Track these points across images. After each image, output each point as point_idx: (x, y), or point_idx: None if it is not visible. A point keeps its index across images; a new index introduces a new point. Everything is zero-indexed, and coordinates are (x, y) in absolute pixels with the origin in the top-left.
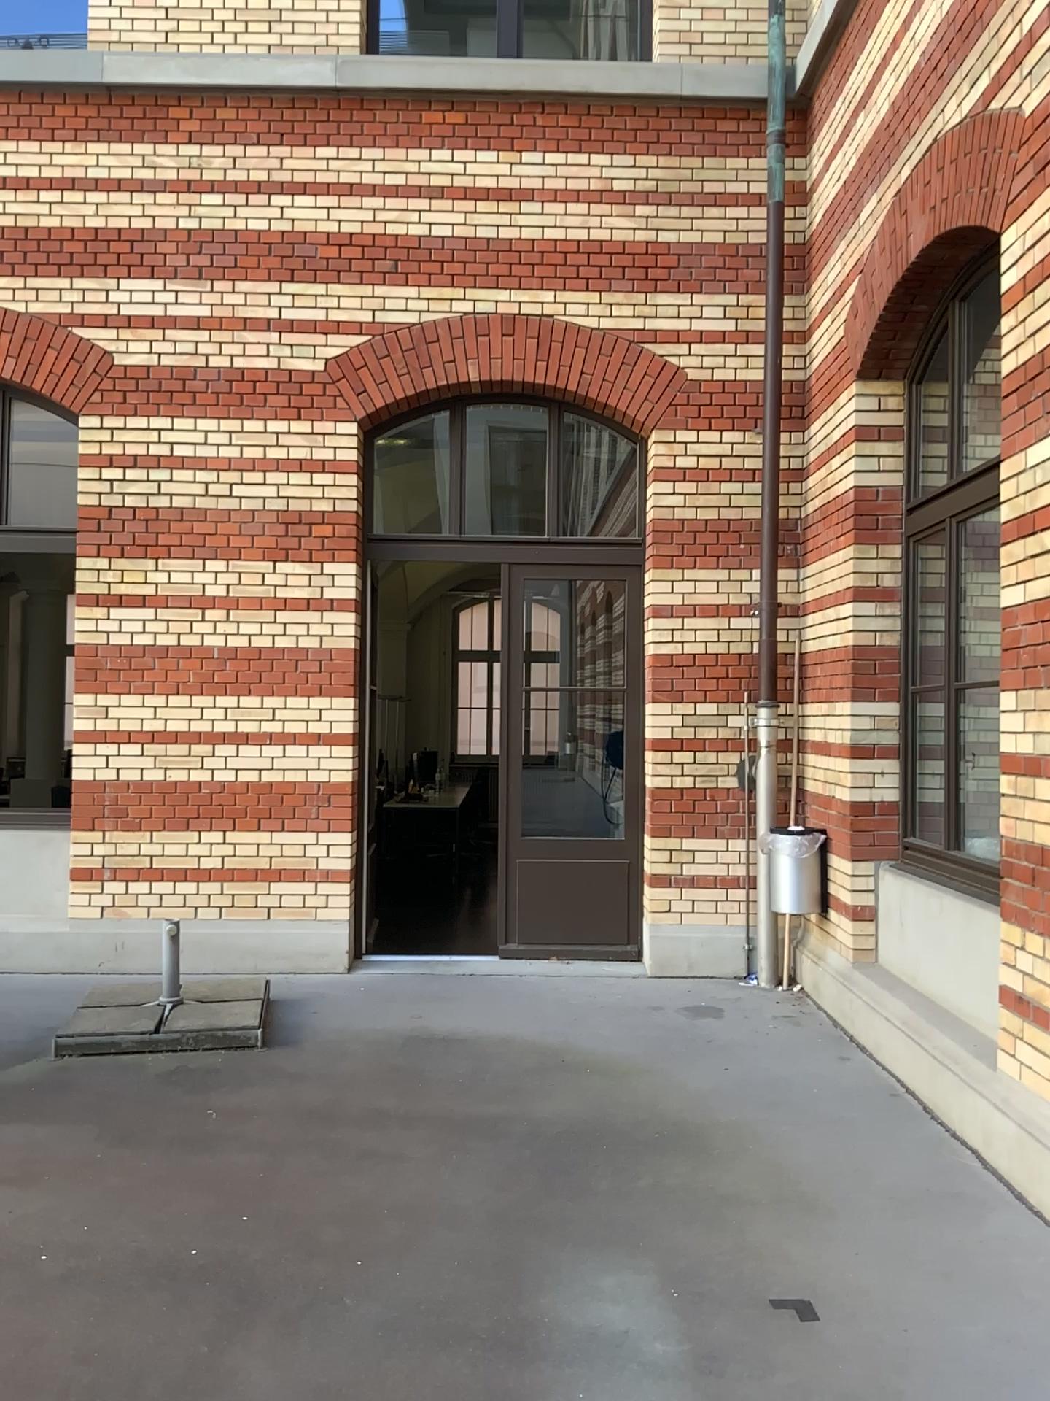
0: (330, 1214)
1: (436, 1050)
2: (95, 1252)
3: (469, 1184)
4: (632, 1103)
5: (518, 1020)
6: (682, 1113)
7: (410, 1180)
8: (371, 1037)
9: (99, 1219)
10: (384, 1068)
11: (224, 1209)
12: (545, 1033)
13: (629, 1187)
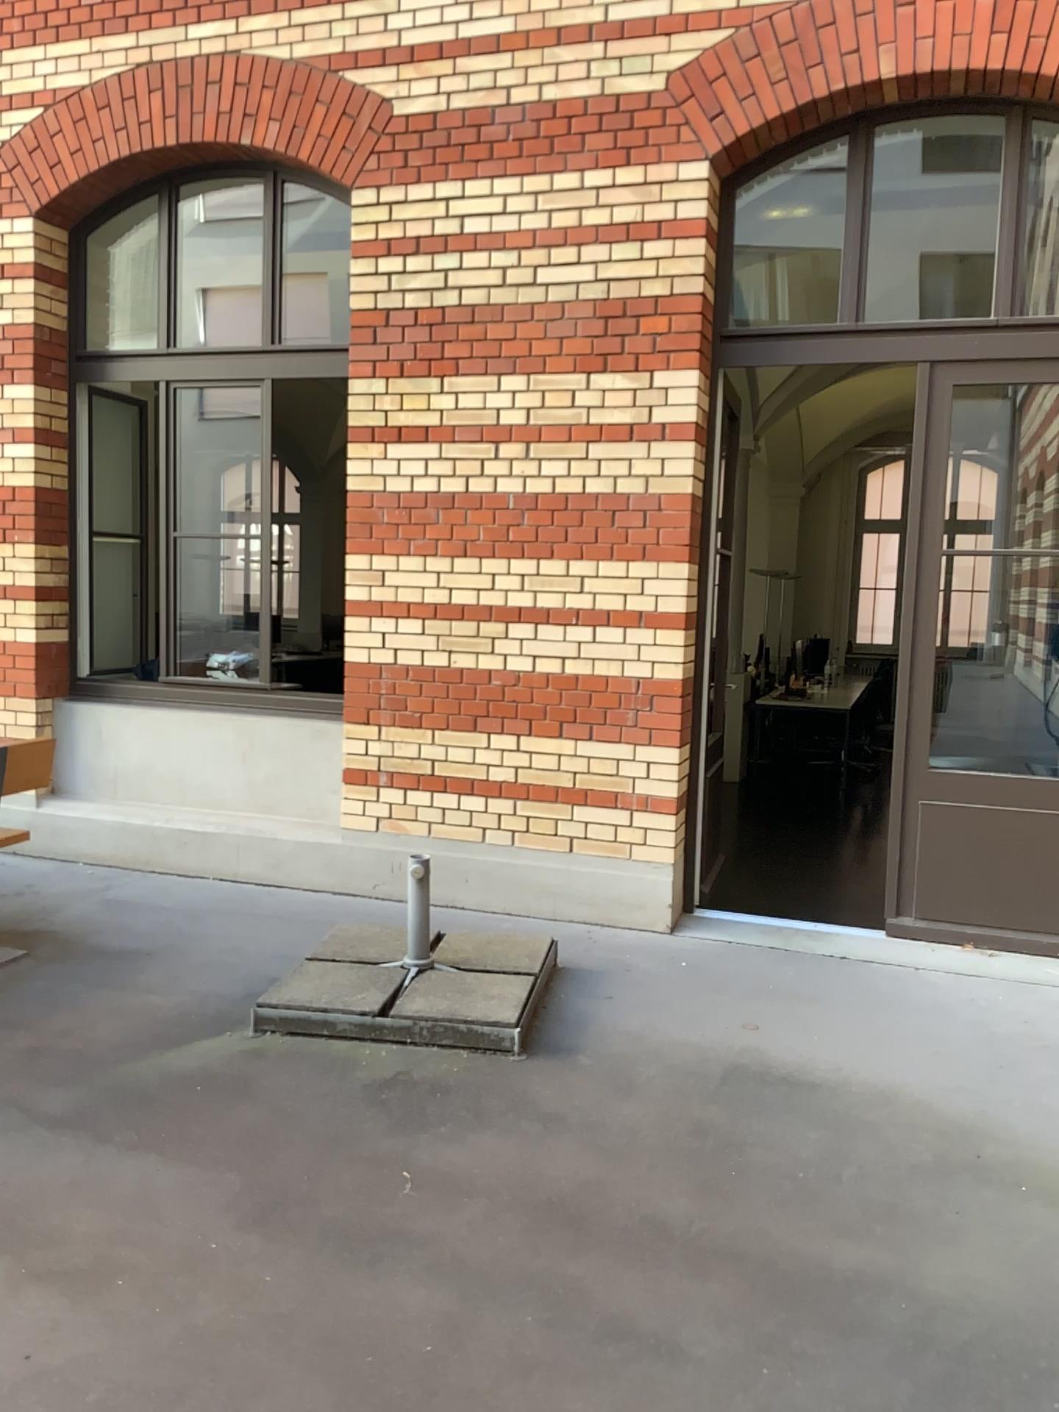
0: None
1: (763, 1108)
2: None
3: None
4: None
5: (903, 1060)
6: None
7: None
8: (672, 1062)
9: None
10: (676, 1133)
11: None
12: (946, 1093)
13: None
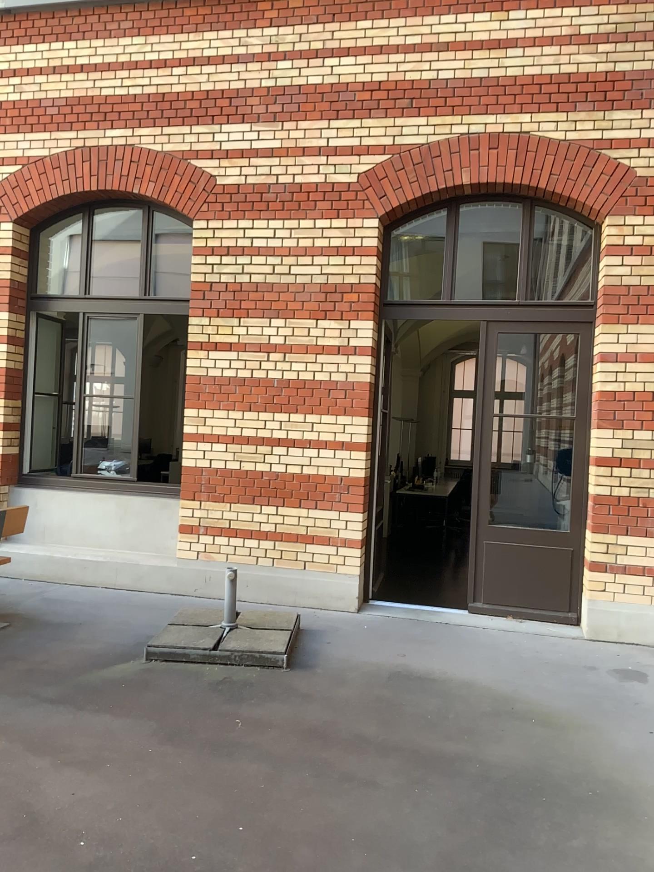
0: (304, 838)
1: (411, 688)
2: (116, 847)
3: (422, 824)
4: (568, 759)
5: (478, 667)
6: (611, 775)
7: (375, 813)
8: (365, 670)
9: (129, 814)
10: (370, 699)
11: (224, 819)
12: (499, 681)
13: (562, 850)
